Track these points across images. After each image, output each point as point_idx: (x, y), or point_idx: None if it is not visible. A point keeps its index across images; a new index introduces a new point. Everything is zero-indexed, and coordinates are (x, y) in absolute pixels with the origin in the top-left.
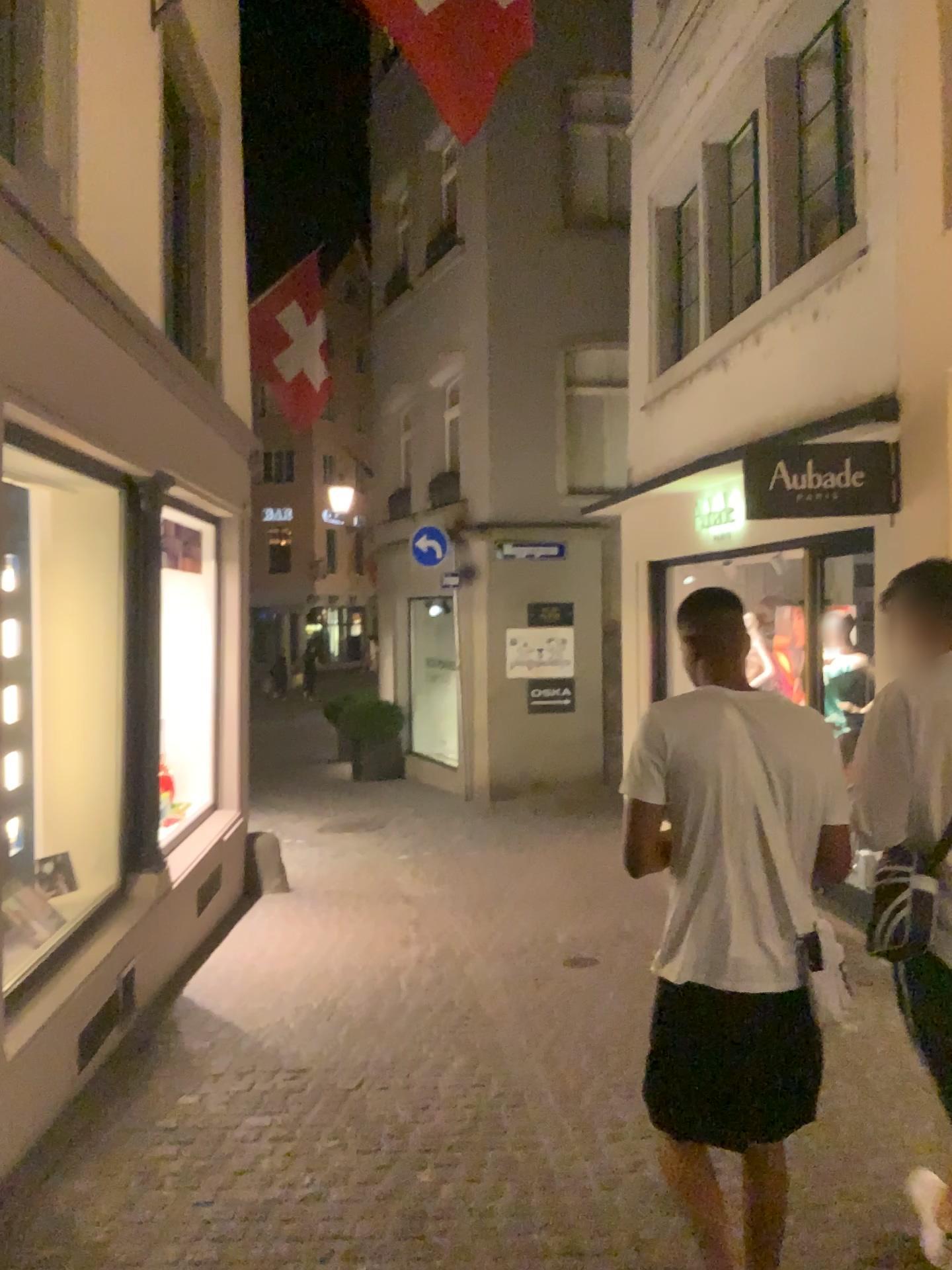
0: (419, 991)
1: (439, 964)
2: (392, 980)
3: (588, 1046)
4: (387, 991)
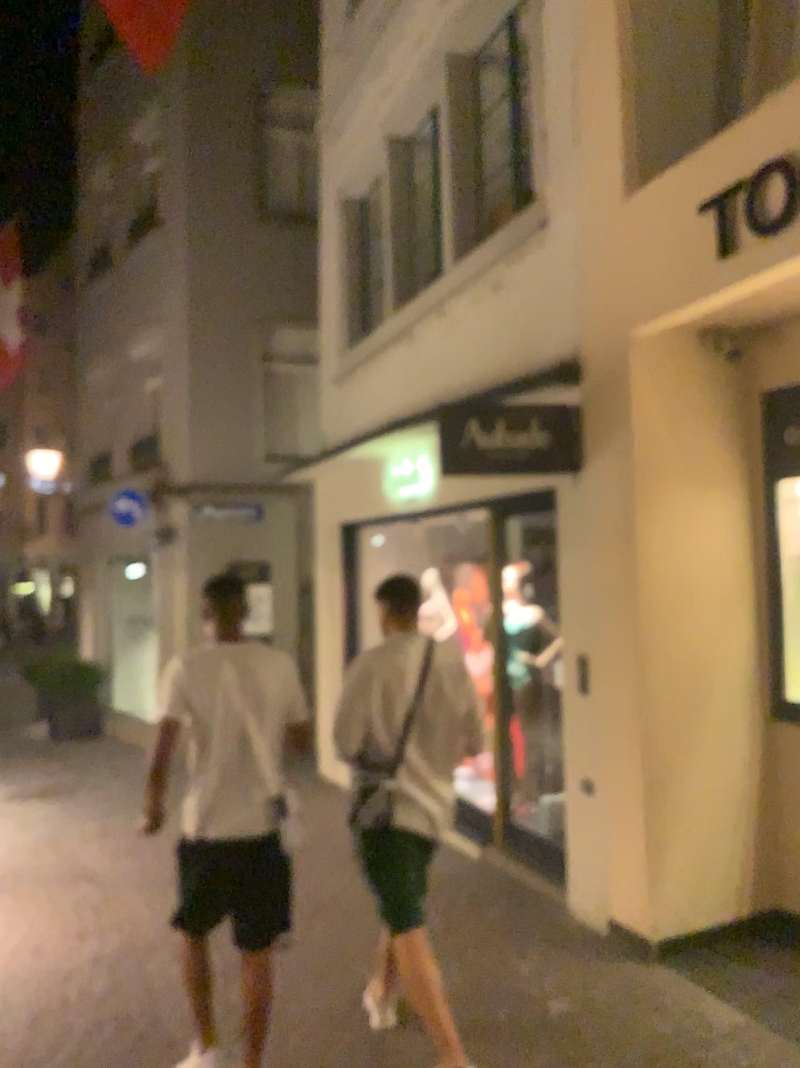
0: (87, 1007)
1: (115, 967)
2: (56, 996)
3: (281, 1066)
4: (48, 1012)
